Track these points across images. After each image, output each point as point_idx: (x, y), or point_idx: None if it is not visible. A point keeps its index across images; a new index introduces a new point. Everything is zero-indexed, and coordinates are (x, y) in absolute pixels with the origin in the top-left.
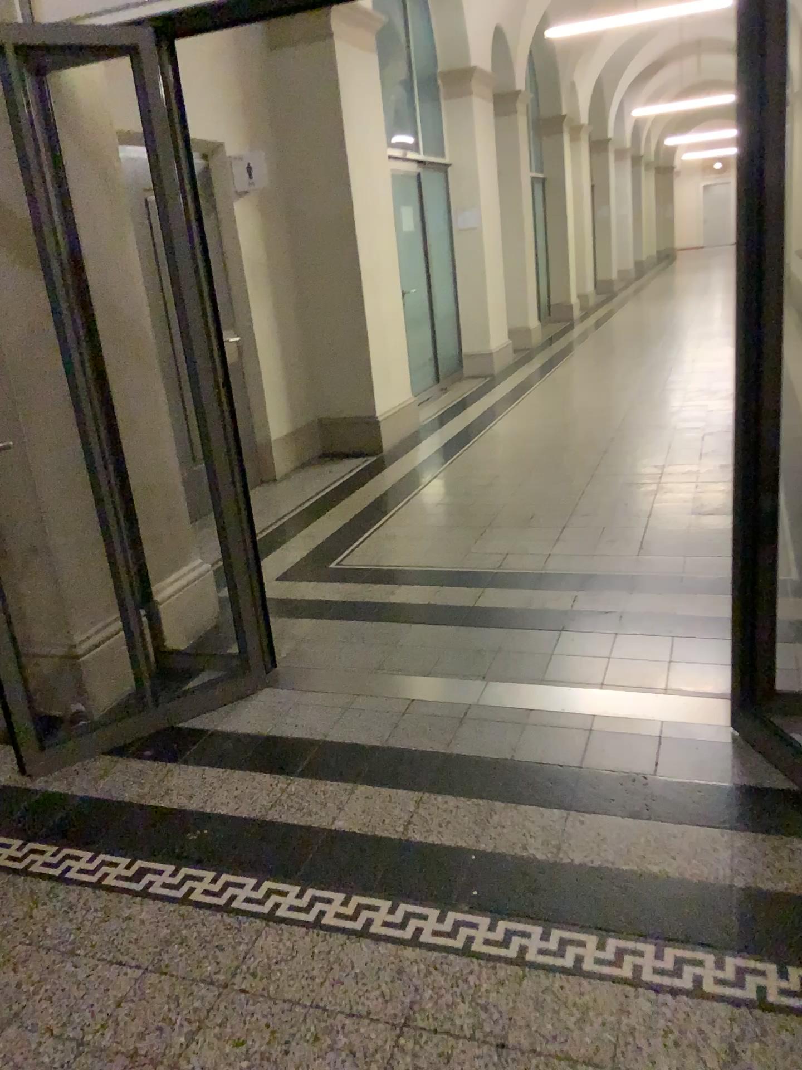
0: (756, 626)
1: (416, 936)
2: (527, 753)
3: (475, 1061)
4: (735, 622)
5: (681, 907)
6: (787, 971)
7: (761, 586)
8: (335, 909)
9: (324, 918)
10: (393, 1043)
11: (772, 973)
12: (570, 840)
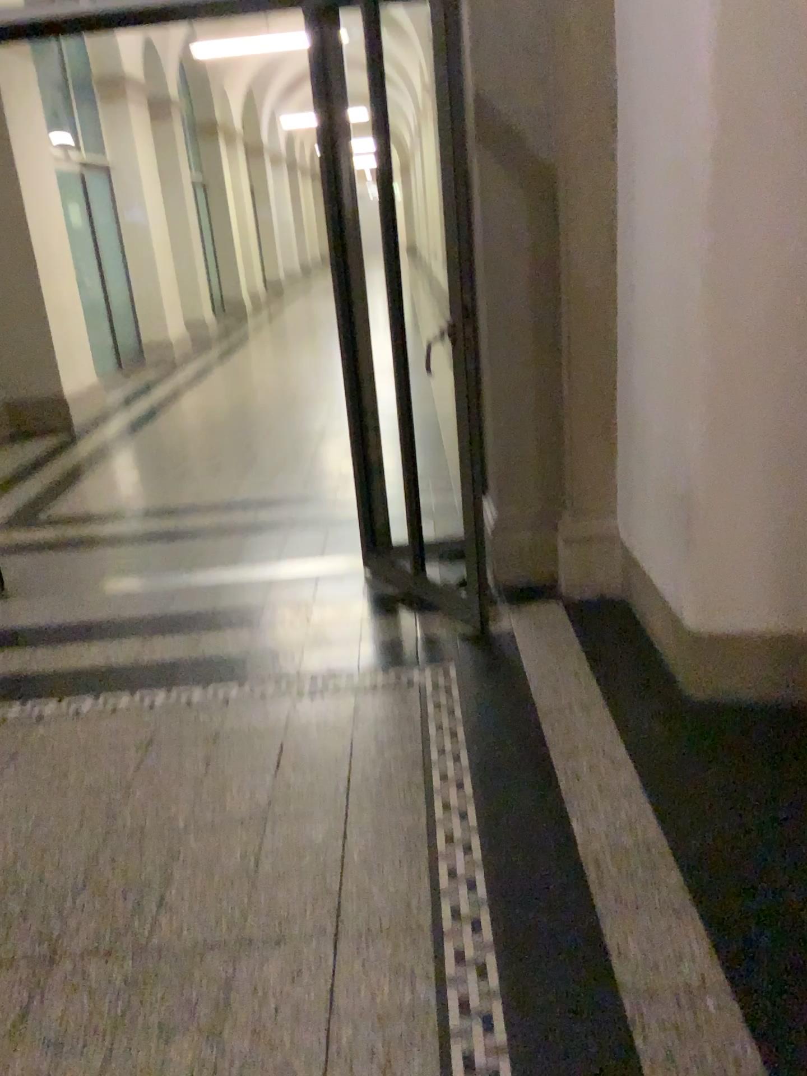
0: (372, 495)
1: (152, 704)
2: (223, 604)
3: (199, 746)
4: (359, 494)
5: (327, 658)
6: (388, 671)
7: (373, 467)
8: (90, 702)
9: (83, 709)
10: (143, 751)
11: (380, 674)
12: (255, 641)
